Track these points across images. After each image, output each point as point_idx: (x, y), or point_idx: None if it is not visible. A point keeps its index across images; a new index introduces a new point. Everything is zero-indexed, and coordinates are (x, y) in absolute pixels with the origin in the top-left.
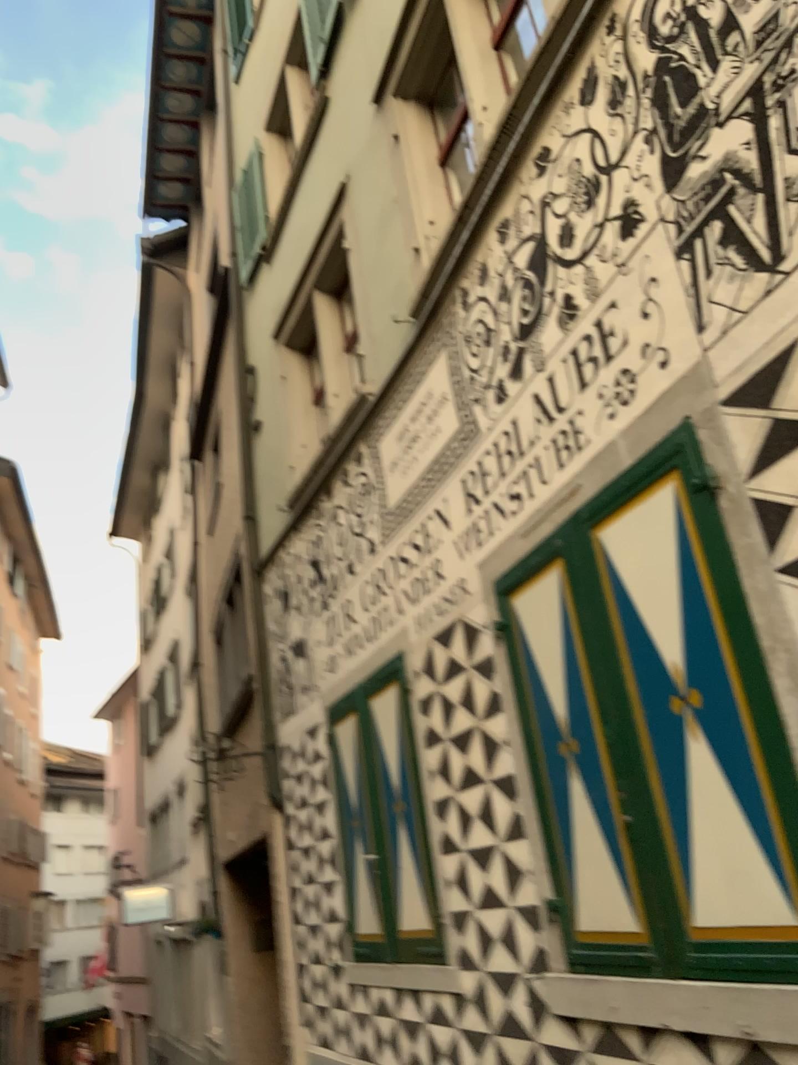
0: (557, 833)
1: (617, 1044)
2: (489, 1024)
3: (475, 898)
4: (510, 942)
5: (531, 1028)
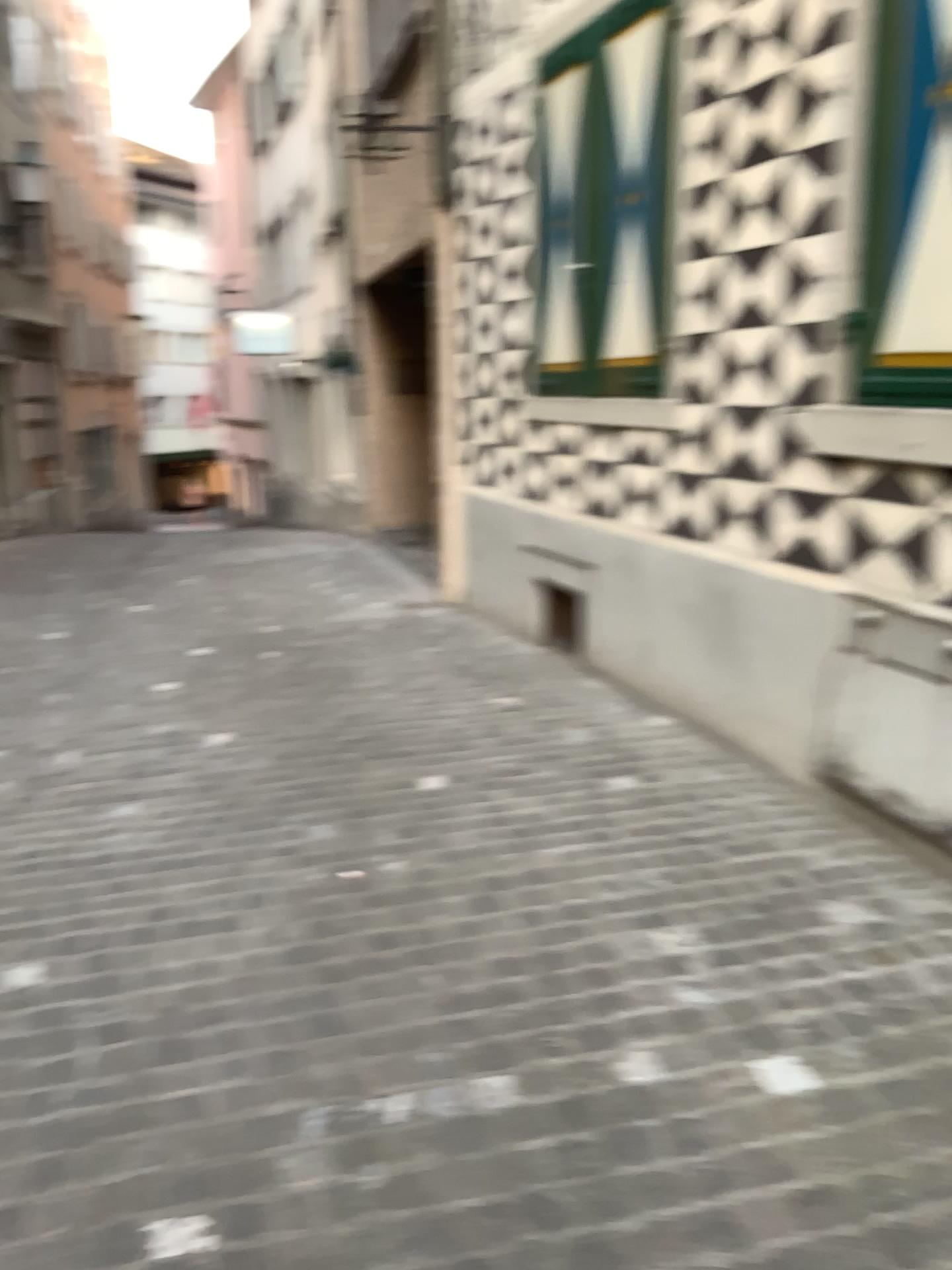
0: (888, 222)
1: (898, 486)
2: (712, 463)
3: (728, 315)
4: (769, 370)
5: (773, 468)
